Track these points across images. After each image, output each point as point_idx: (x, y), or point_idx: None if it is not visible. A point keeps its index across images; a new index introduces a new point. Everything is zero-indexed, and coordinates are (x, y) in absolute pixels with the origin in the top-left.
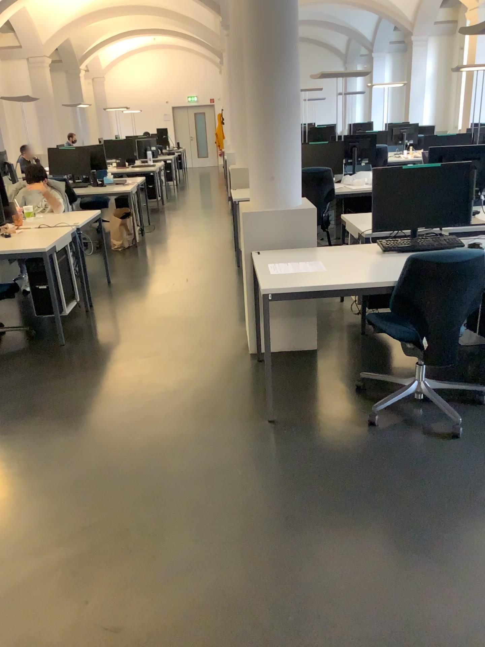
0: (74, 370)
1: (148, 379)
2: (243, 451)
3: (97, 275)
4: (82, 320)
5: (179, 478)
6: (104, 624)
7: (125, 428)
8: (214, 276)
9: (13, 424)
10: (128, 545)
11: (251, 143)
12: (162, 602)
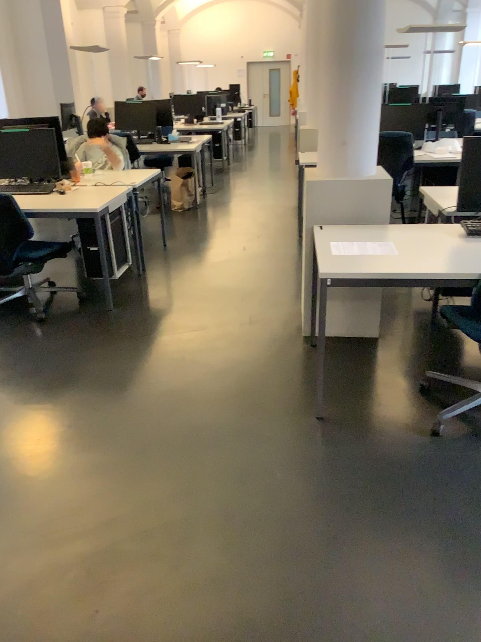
0: (119, 338)
1: (193, 355)
2: (286, 449)
3: (153, 237)
4: (133, 284)
5: (214, 474)
6: (114, 640)
7: (163, 409)
8: (274, 245)
9: (51, 392)
10: (151, 548)
11: (324, 103)
12: (179, 623)
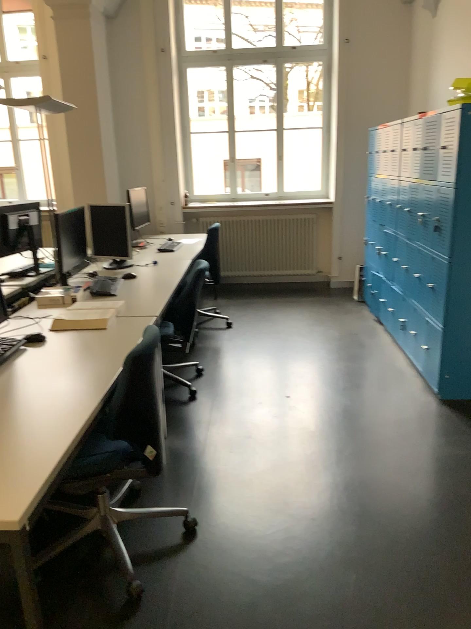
0: None
1: None
2: None
3: None
4: None
5: None
6: None
7: None
8: None
9: None
10: None
11: None
12: None
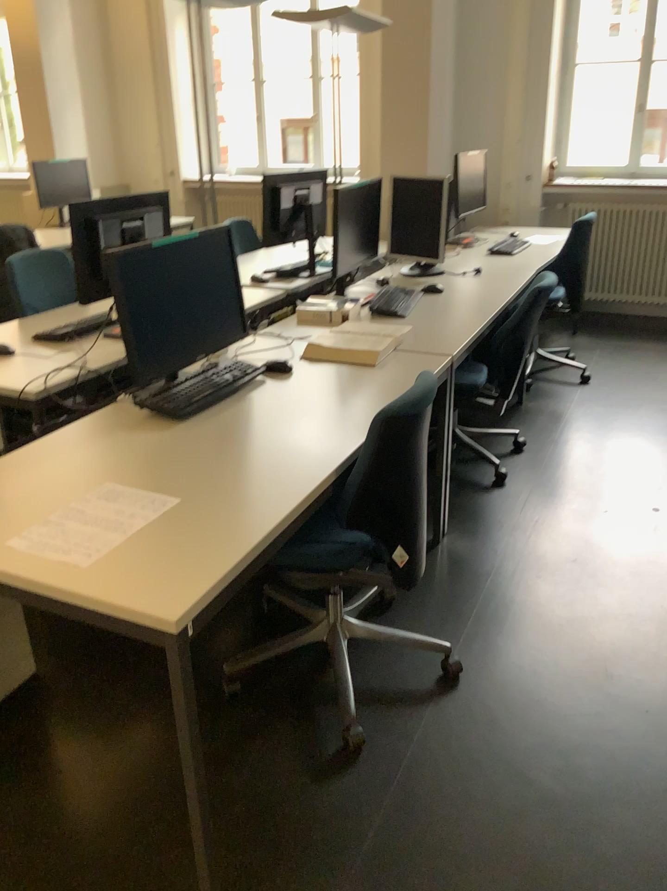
0: None
1: None
2: None
3: None
4: None
5: None
6: None
7: None
8: None
9: None
10: None
11: None
12: None
